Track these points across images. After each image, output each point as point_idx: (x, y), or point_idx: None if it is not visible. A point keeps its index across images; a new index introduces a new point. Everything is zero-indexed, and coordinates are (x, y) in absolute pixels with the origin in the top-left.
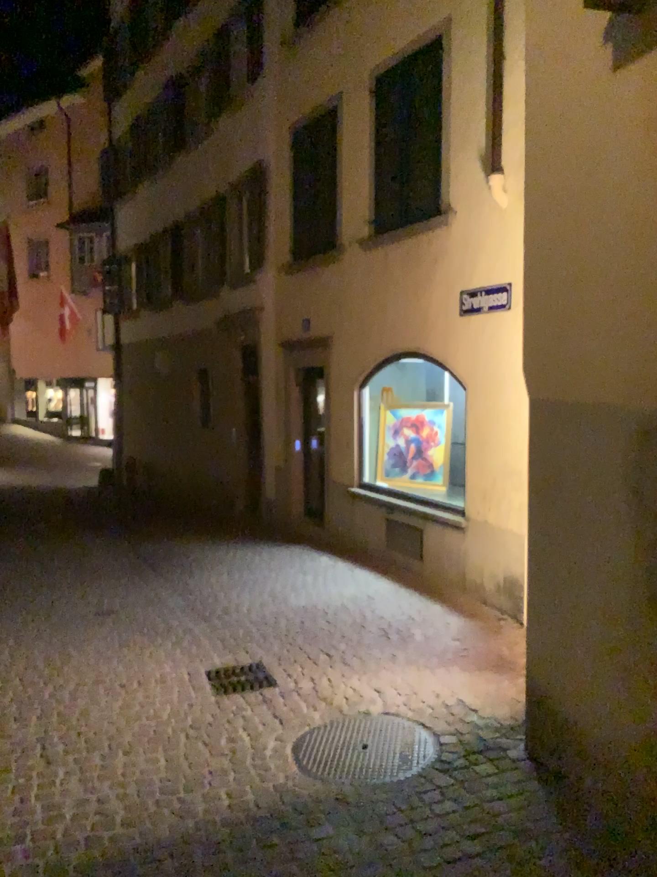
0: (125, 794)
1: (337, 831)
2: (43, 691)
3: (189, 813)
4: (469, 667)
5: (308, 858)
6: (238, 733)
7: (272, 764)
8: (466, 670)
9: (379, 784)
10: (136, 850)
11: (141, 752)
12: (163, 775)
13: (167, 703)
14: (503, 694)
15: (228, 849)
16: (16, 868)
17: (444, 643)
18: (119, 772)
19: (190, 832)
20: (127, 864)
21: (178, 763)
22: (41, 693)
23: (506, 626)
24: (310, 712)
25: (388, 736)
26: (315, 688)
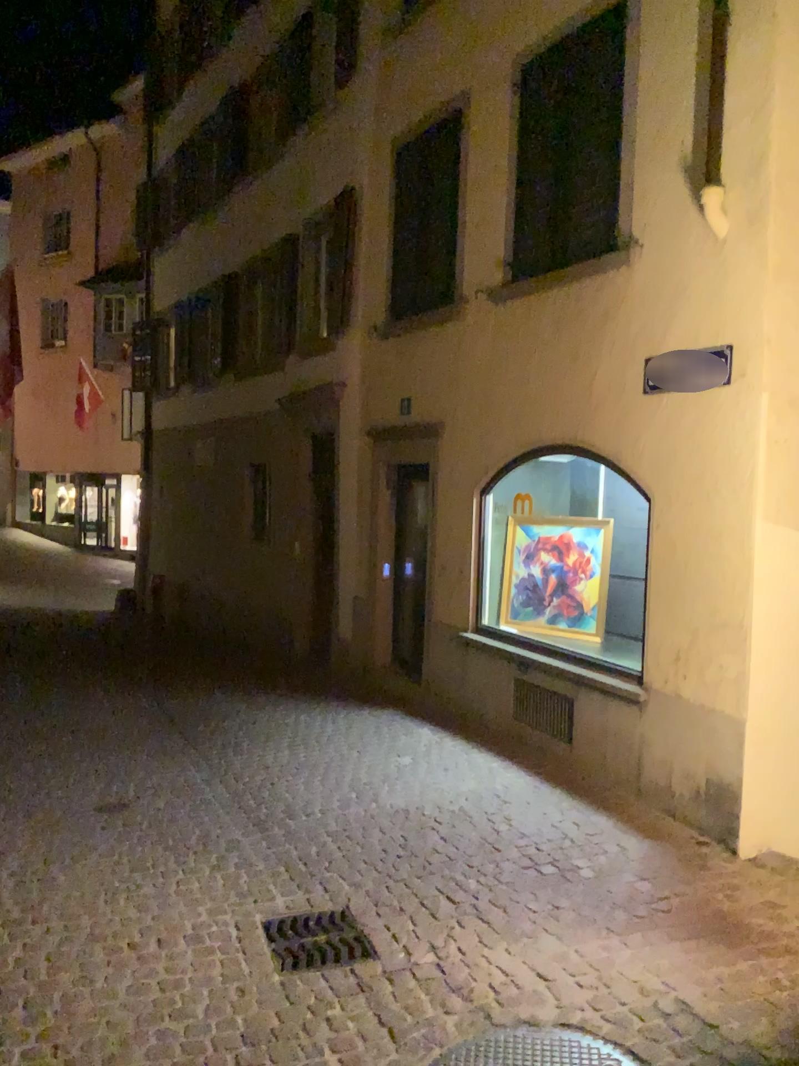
0: None
1: None
2: (6, 957)
3: None
4: (679, 933)
5: None
6: (324, 1062)
7: None
8: (677, 939)
9: None
10: None
11: None
12: None
13: (204, 989)
14: (751, 994)
15: None
16: None
17: (629, 887)
18: None
19: None
20: None
21: None
22: (0, 962)
23: (709, 854)
24: (440, 1020)
25: None
26: (440, 965)
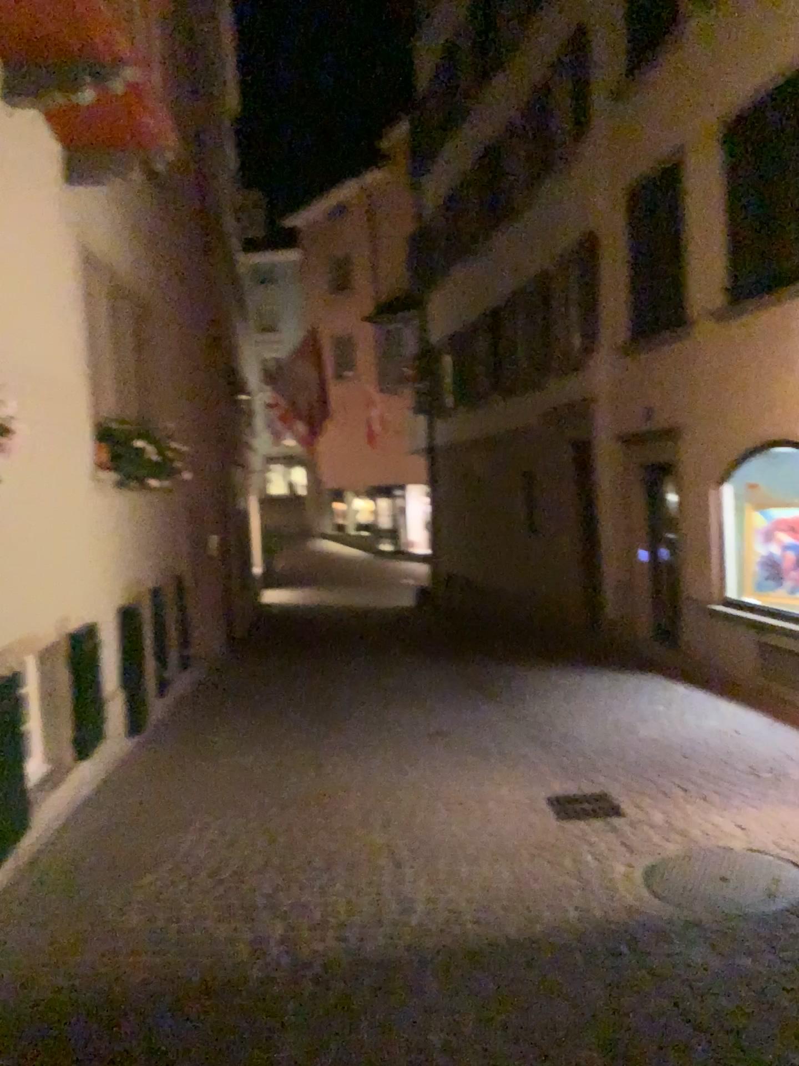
0: (473, 898)
1: (691, 952)
2: (386, 805)
3: (537, 920)
4: None
5: (660, 971)
6: (584, 856)
7: (621, 887)
8: None
9: (739, 916)
10: (488, 944)
11: (485, 864)
12: (509, 885)
13: (508, 824)
14: None
15: (577, 954)
16: (382, 945)
17: None
18: (466, 879)
19: (539, 936)
20: (480, 953)
21: (523, 877)
22: (383, 806)
23: None
24: (662, 844)
25: (752, 873)
26: (668, 821)
